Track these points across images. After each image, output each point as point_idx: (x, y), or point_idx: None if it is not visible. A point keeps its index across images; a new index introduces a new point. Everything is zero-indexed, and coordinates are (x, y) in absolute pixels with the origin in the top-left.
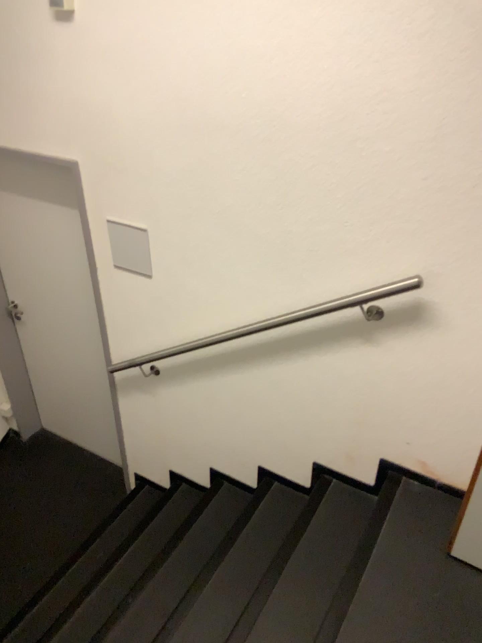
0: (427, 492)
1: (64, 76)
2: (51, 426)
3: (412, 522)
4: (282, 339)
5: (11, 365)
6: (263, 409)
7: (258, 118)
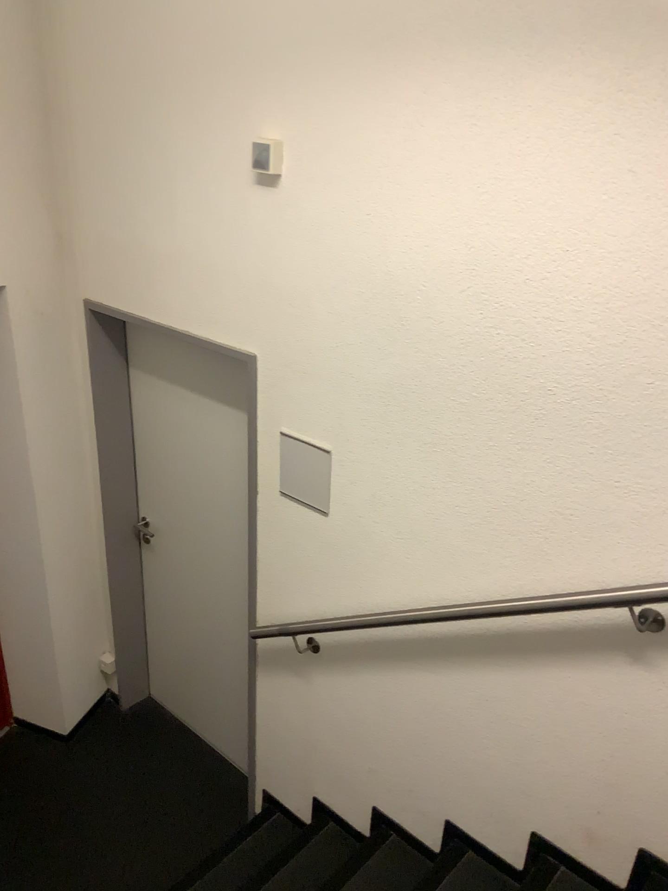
0: None
1: (256, 250)
2: (162, 695)
3: None
4: (502, 635)
5: (125, 603)
6: (463, 733)
7: (503, 327)
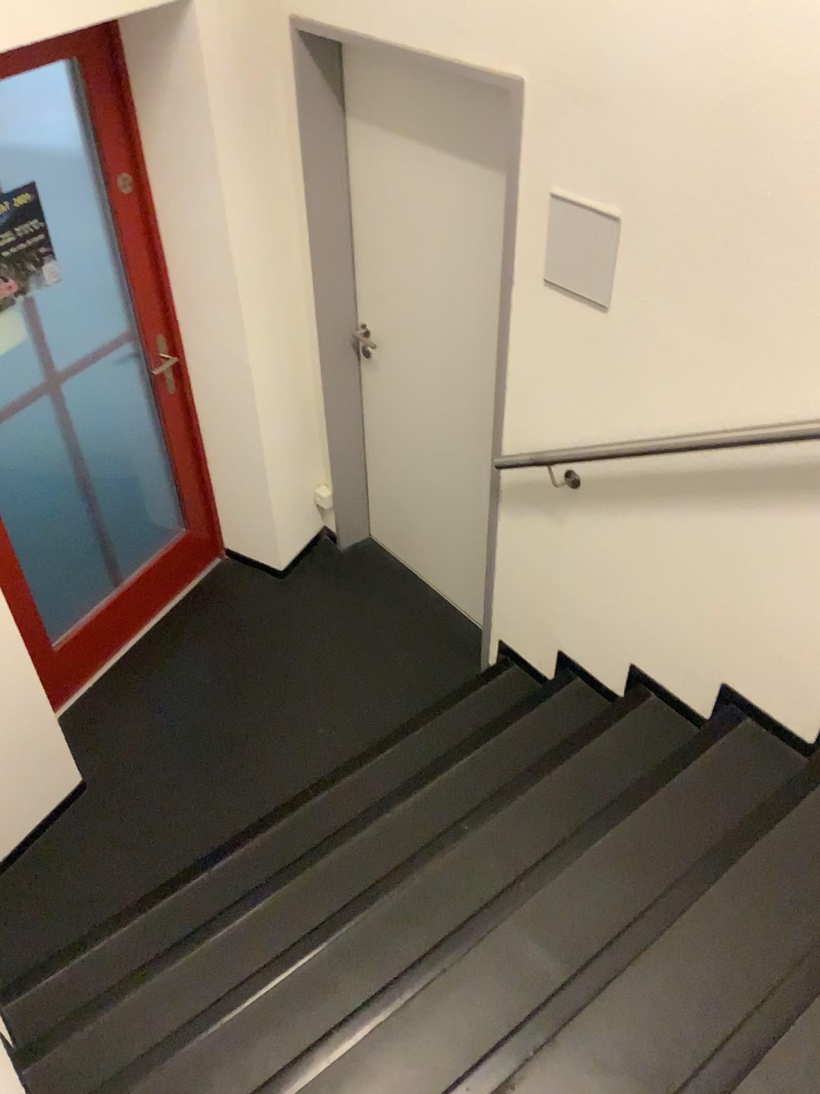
0: None
1: None
2: (384, 537)
3: None
4: None
5: (342, 428)
6: (758, 587)
7: None
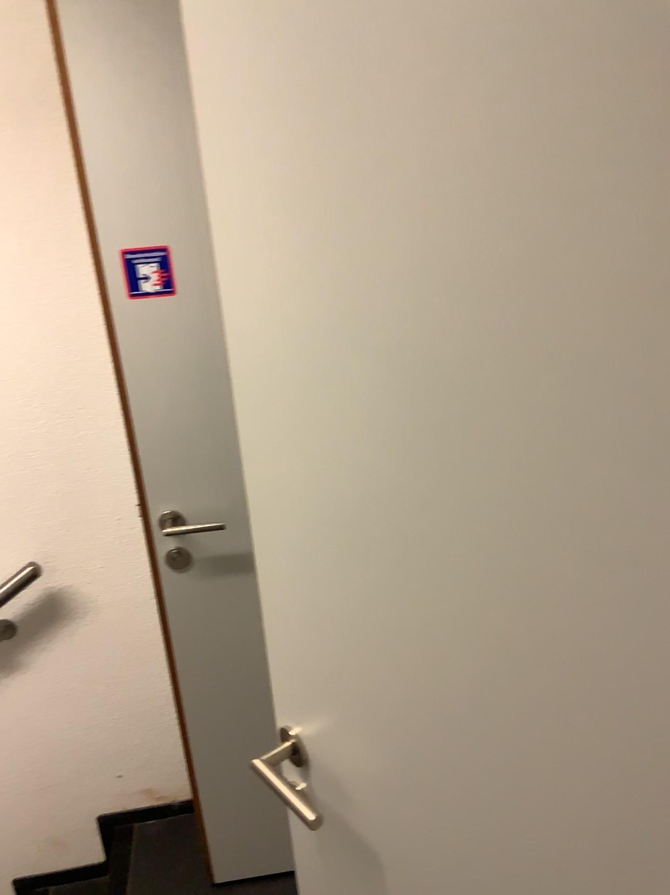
0: (165, 827)
1: None
2: None
3: (157, 879)
4: None
5: None
6: None
7: None
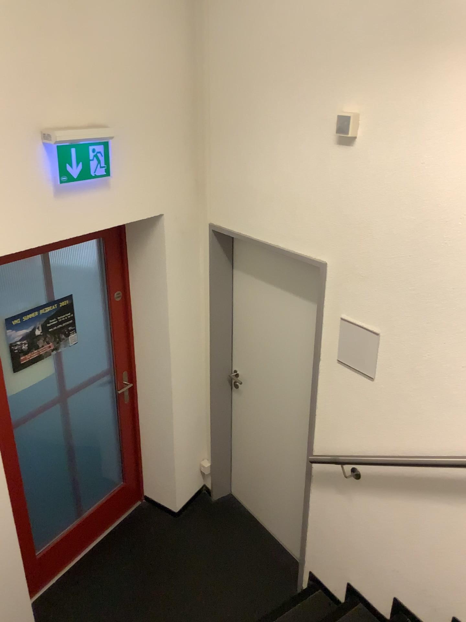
0: None
1: (332, 190)
2: (239, 495)
3: None
4: None
5: (220, 428)
6: None
7: None
